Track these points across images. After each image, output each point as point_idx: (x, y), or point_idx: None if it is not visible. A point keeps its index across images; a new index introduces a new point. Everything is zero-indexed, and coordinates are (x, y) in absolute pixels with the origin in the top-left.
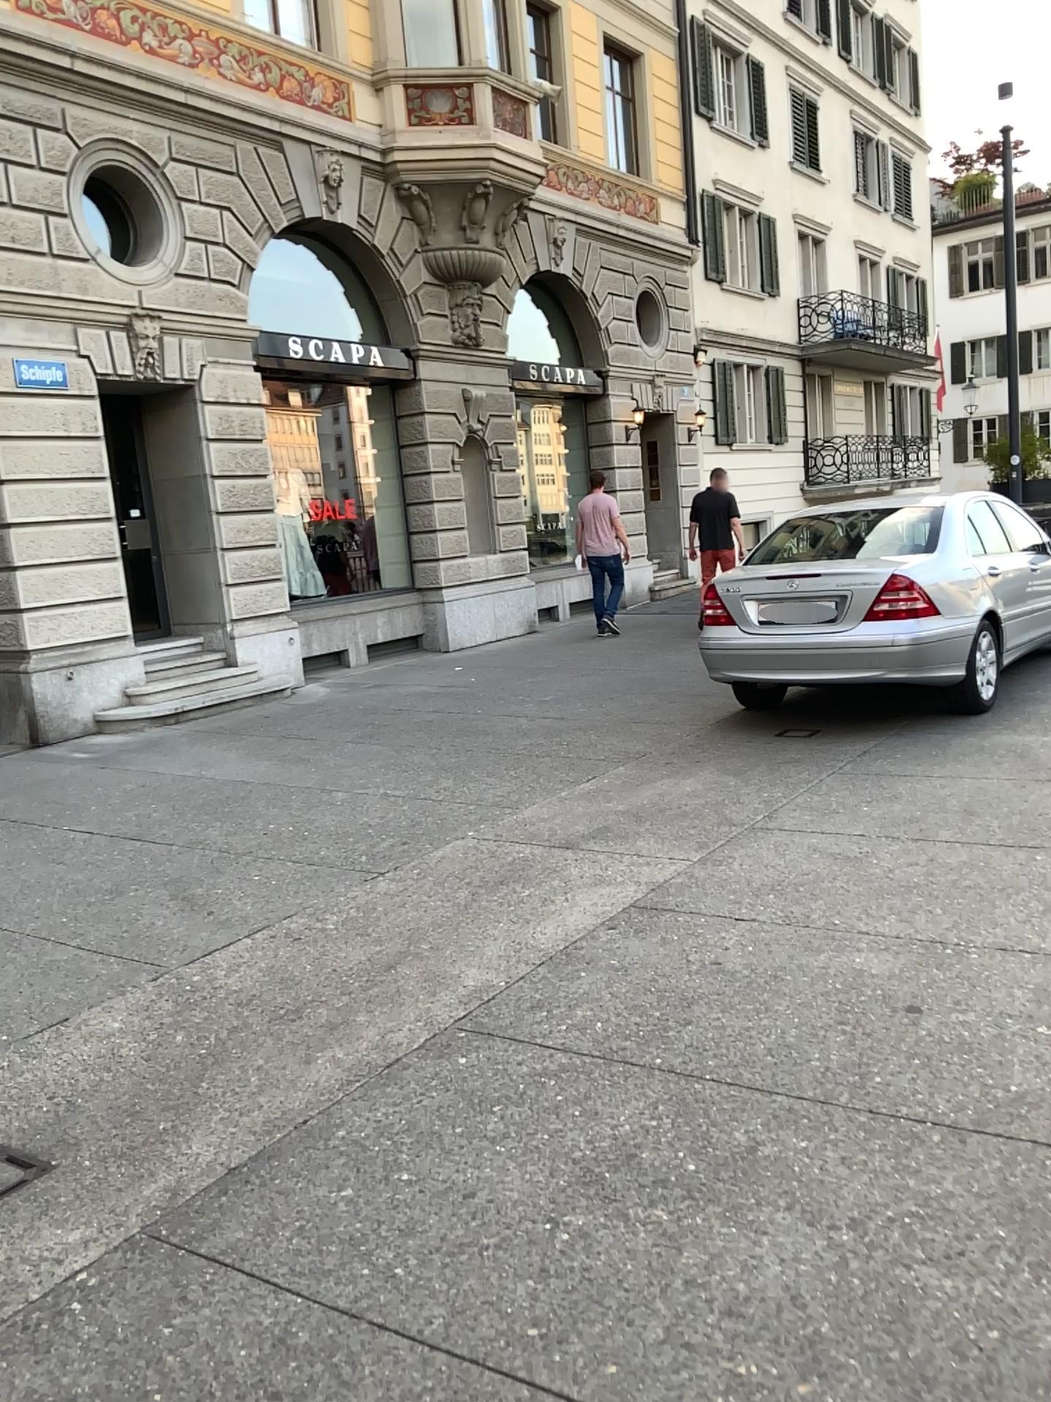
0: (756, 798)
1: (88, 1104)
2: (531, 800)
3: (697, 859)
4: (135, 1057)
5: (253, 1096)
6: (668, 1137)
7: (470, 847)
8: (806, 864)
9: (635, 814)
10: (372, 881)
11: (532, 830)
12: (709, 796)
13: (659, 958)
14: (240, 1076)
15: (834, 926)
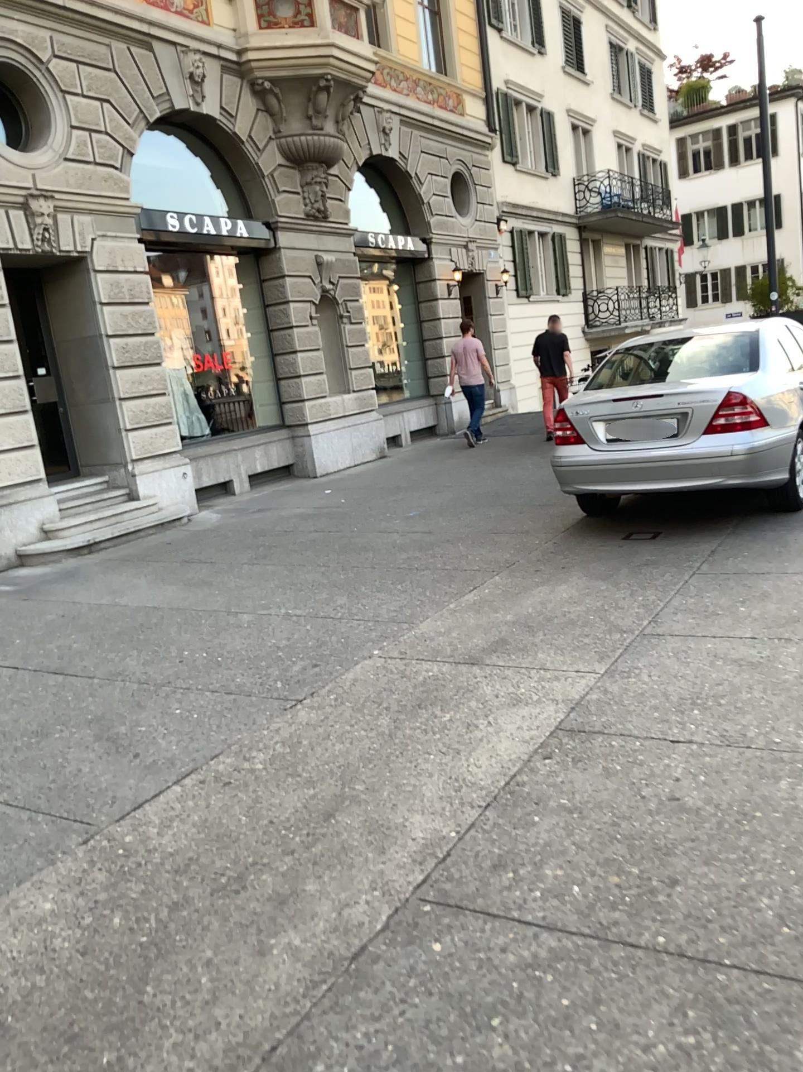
0: (637, 603)
1: (19, 1025)
2: (427, 616)
3: (605, 671)
4: (69, 949)
5: (207, 1008)
6: (719, 1063)
7: (380, 667)
8: (714, 672)
9: (528, 624)
10: (293, 711)
11: (435, 646)
12: (591, 603)
13: (611, 792)
14: (188, 976)
15: (777, 744)
